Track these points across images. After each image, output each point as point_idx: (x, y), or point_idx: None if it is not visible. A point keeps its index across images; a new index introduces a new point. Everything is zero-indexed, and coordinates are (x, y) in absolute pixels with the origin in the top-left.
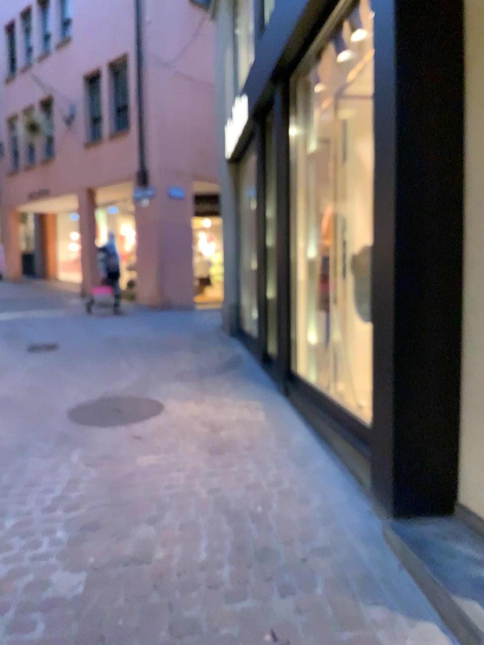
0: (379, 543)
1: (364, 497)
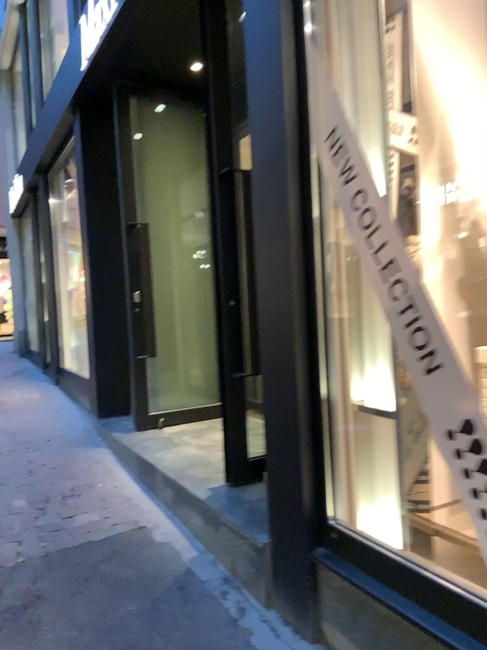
0: (89, 430)
1: (88, 417)
